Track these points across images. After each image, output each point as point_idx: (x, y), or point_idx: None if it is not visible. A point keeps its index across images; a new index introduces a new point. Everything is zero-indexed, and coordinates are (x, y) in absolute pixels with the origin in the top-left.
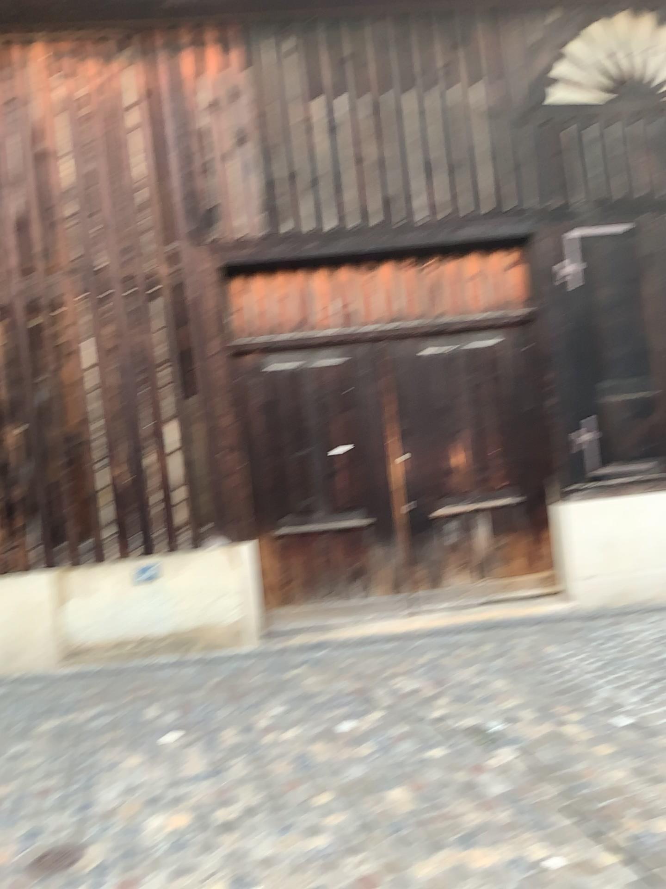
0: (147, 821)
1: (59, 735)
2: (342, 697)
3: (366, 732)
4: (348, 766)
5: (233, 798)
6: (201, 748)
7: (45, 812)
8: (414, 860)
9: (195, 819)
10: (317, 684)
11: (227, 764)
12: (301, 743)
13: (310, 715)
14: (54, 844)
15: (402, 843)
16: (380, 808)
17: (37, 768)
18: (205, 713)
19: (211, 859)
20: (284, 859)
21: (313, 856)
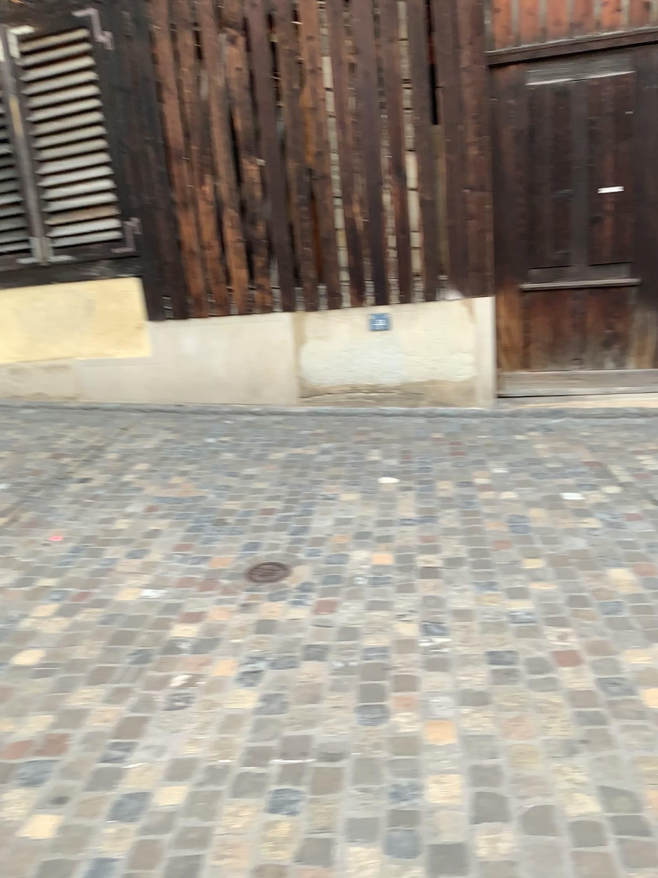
0: (351, 554)
1: (285, 465)
2: (570, 466)
3: (591, 505)
4: (564, 537)
5: (437, 547)
6: (414, 496)
7: (263, 530)
8: (623, 645)
9: (396, 560)
10: (545, 450)
11: (436, 514)
12: (517, 505)
13: (532, 479)
14: (266, 559)
15: (612, 625)
16: (593, 585)
17: (262, 490)
18: (423, 463)
19: (405, 600)
20: (479, 615)
21: (510, 618)
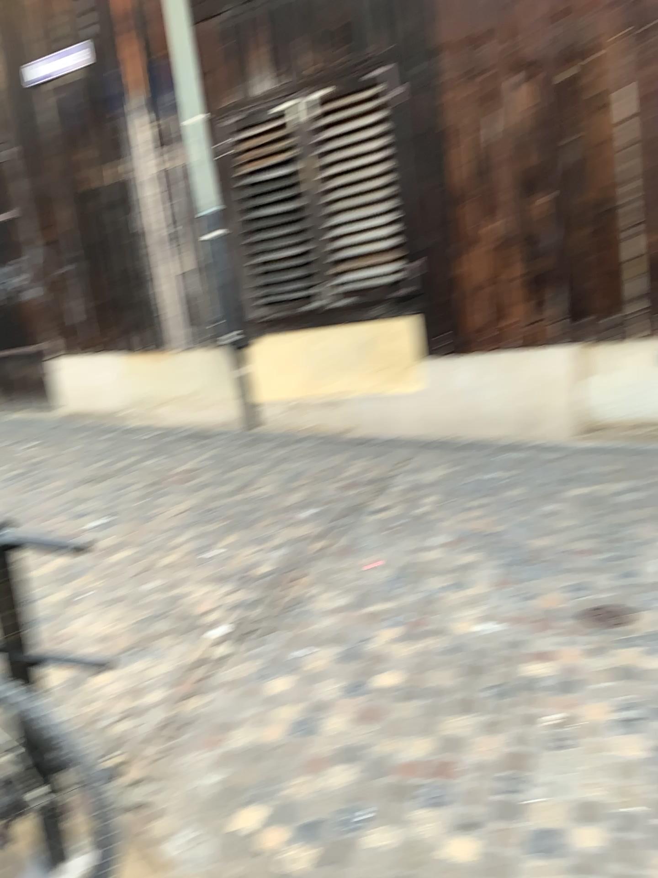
0: None
1: (584, 506)
2: None
3: None
4: None
5: None
6: None
7: (584, 574)
8: None
9: None
10: None
11: None
12: None
13: None
14: (598, 605)
15: None
16: None
17: (568, 532)
18: None
19: None
20: None
21: None
